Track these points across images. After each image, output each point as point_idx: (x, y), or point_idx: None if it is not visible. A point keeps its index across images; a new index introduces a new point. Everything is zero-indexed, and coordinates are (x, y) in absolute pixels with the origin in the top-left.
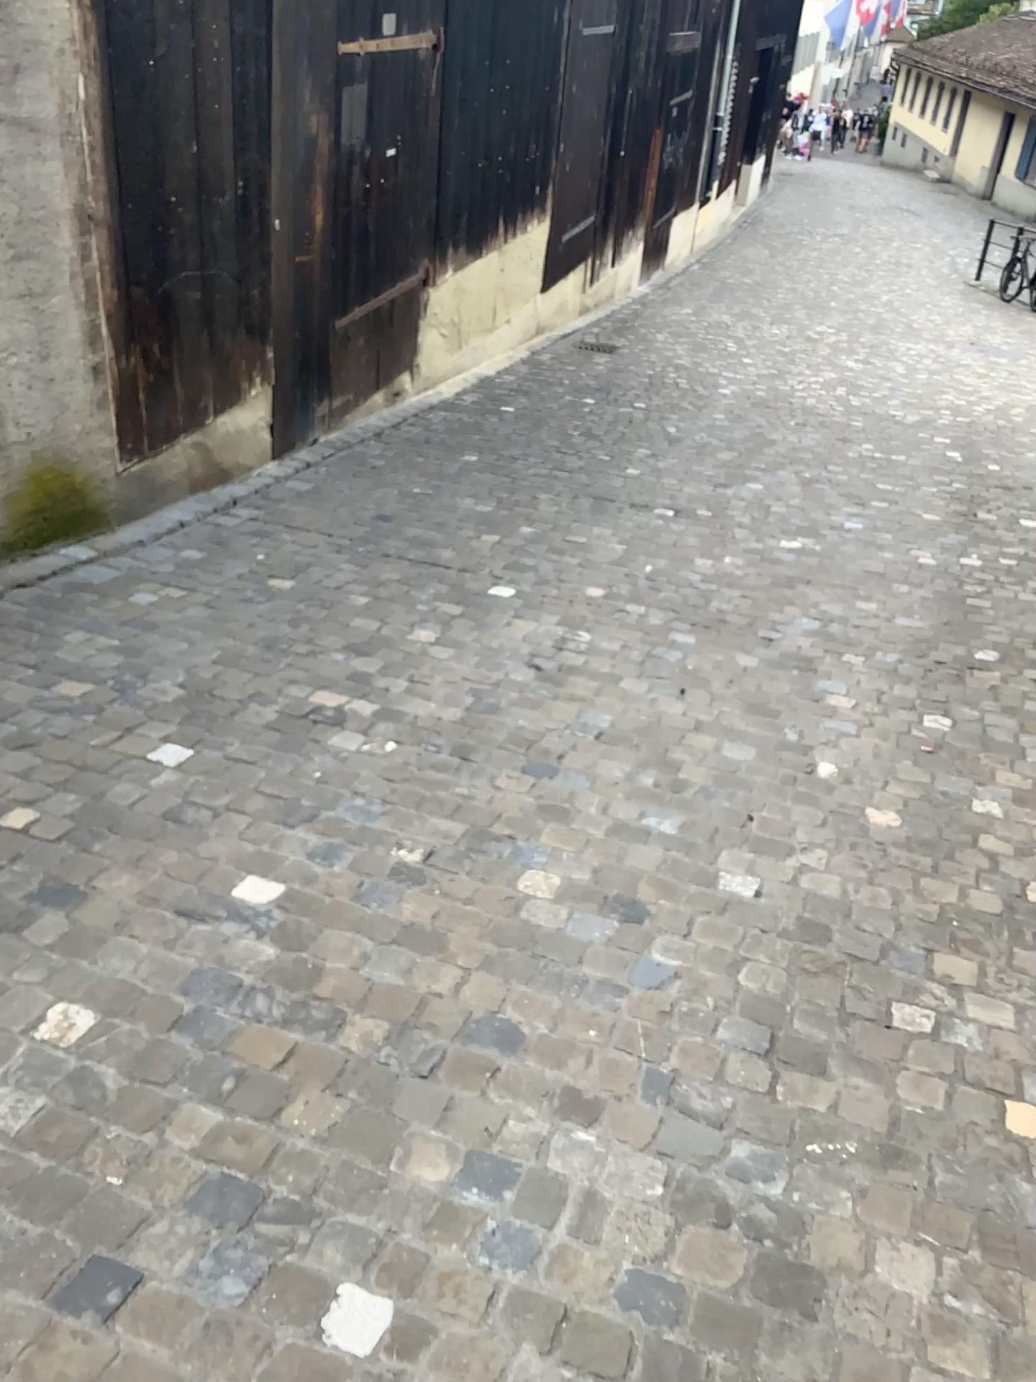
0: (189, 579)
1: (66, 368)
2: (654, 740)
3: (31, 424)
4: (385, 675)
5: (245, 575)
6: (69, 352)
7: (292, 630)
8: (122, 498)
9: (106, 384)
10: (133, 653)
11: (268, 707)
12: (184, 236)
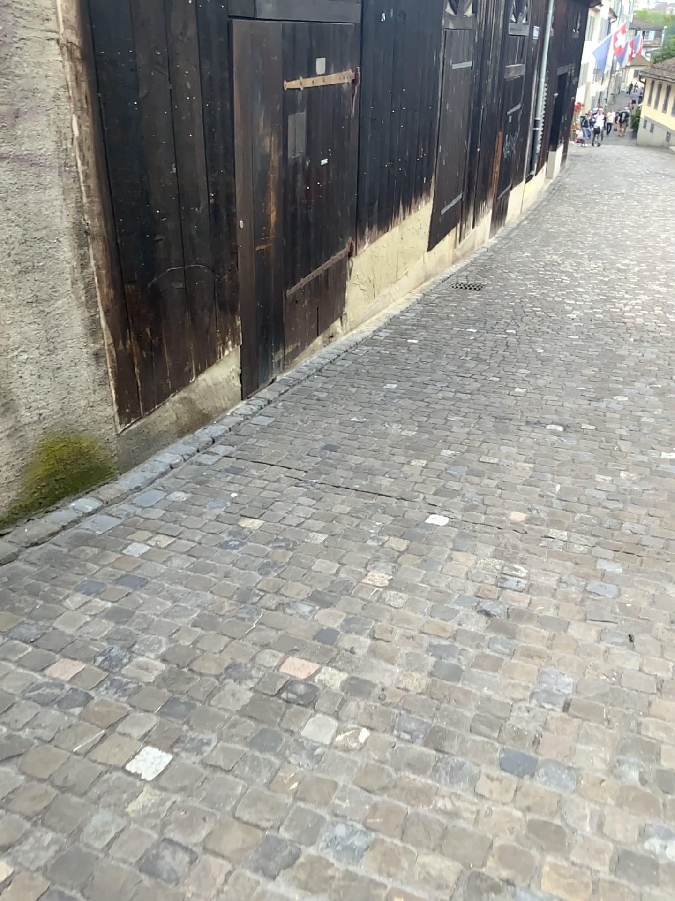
0: (175, 525)
1: (70, 356)
2: (621, 712)
3: (40, 407)
4: (350, 634)
5: (222, 517)
6: (71, 343)
7: (262, 580)
8: (121, 453)
9: (104, 365)
10: (122, 619)
11: (244, 688)
12: (167, 239)
